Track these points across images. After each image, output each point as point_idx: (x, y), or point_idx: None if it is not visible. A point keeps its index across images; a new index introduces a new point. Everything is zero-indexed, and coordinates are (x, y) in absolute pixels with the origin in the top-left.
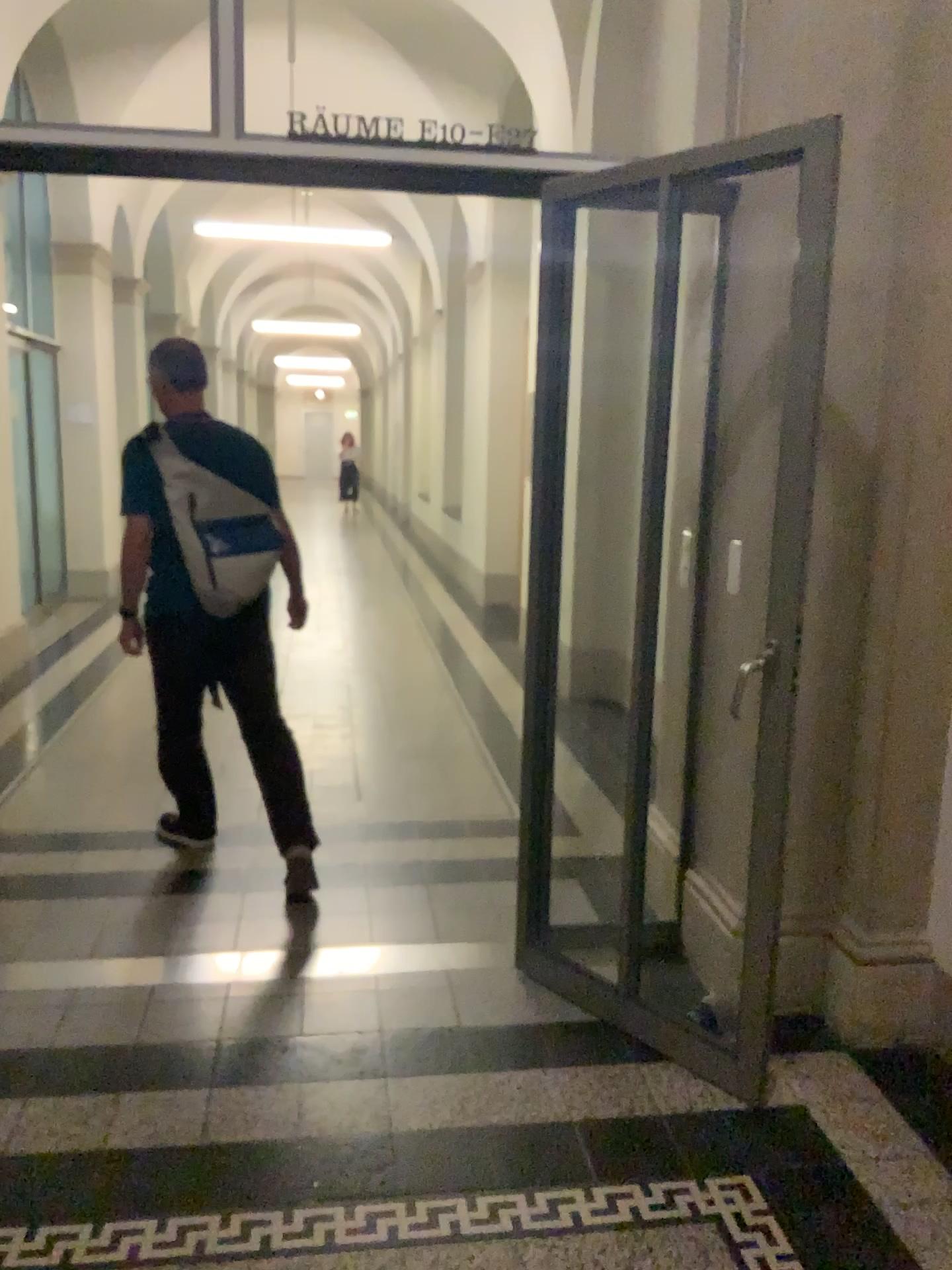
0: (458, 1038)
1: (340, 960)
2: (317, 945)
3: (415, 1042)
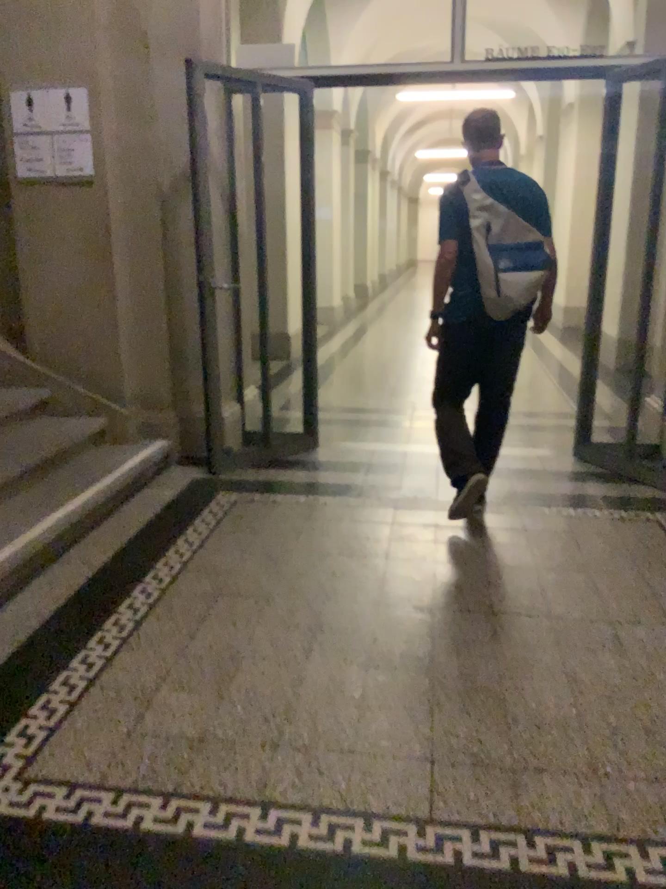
0: (545, 472)
1: None
2: None
3: (526, 471)
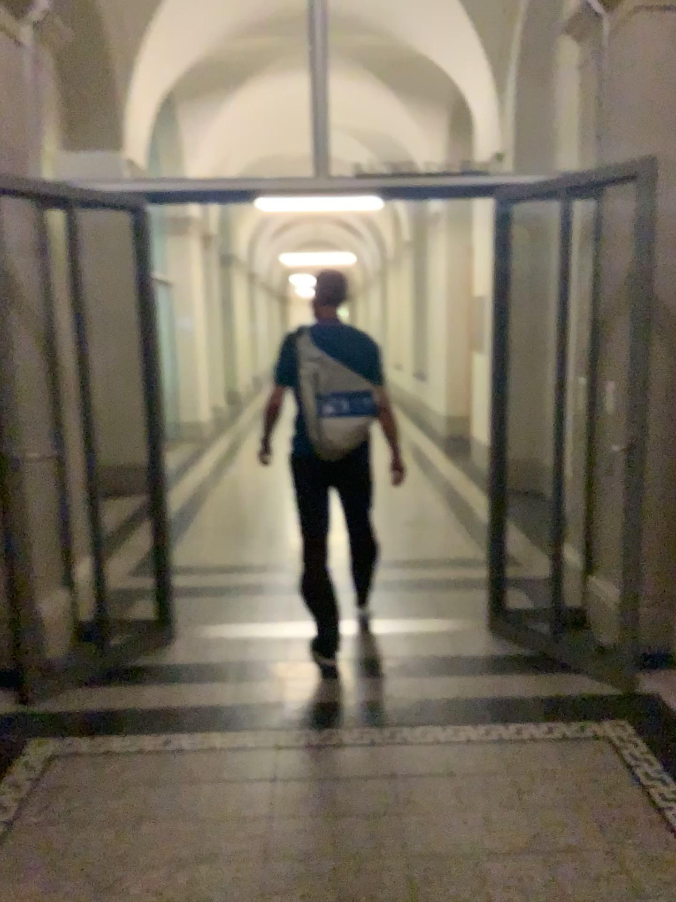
0: (460, 661)
1: (388, 626)
2: (374, 619)
3: (437, 662)
